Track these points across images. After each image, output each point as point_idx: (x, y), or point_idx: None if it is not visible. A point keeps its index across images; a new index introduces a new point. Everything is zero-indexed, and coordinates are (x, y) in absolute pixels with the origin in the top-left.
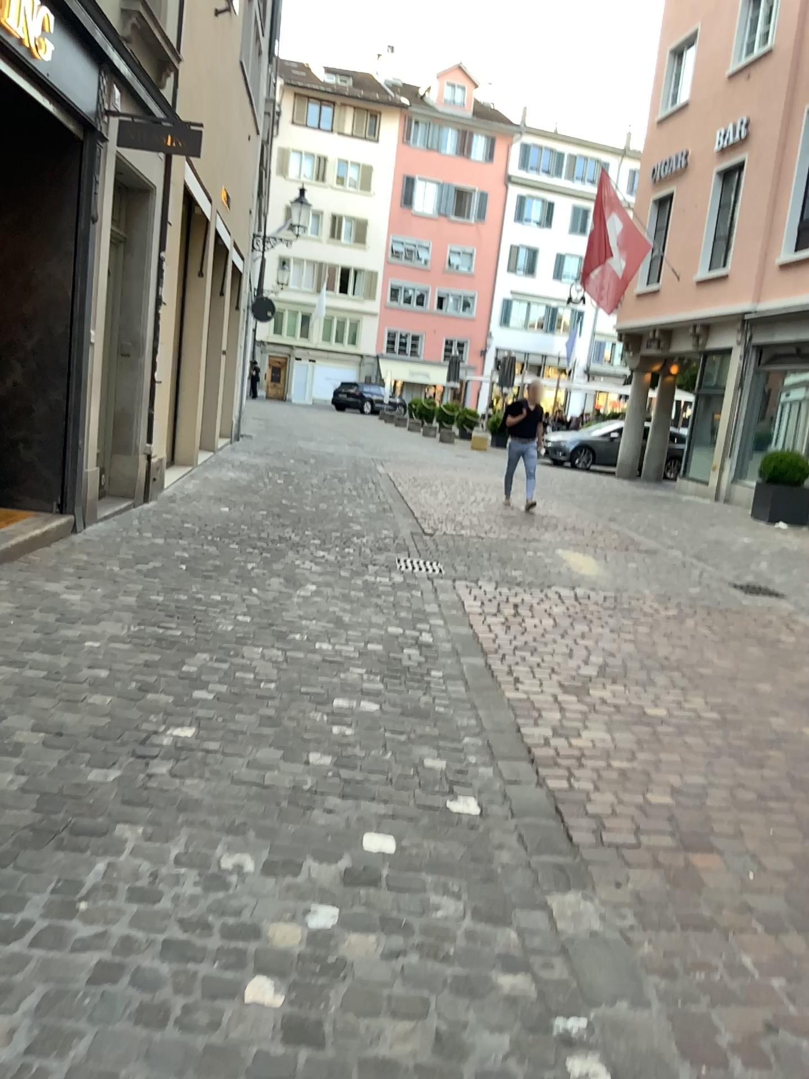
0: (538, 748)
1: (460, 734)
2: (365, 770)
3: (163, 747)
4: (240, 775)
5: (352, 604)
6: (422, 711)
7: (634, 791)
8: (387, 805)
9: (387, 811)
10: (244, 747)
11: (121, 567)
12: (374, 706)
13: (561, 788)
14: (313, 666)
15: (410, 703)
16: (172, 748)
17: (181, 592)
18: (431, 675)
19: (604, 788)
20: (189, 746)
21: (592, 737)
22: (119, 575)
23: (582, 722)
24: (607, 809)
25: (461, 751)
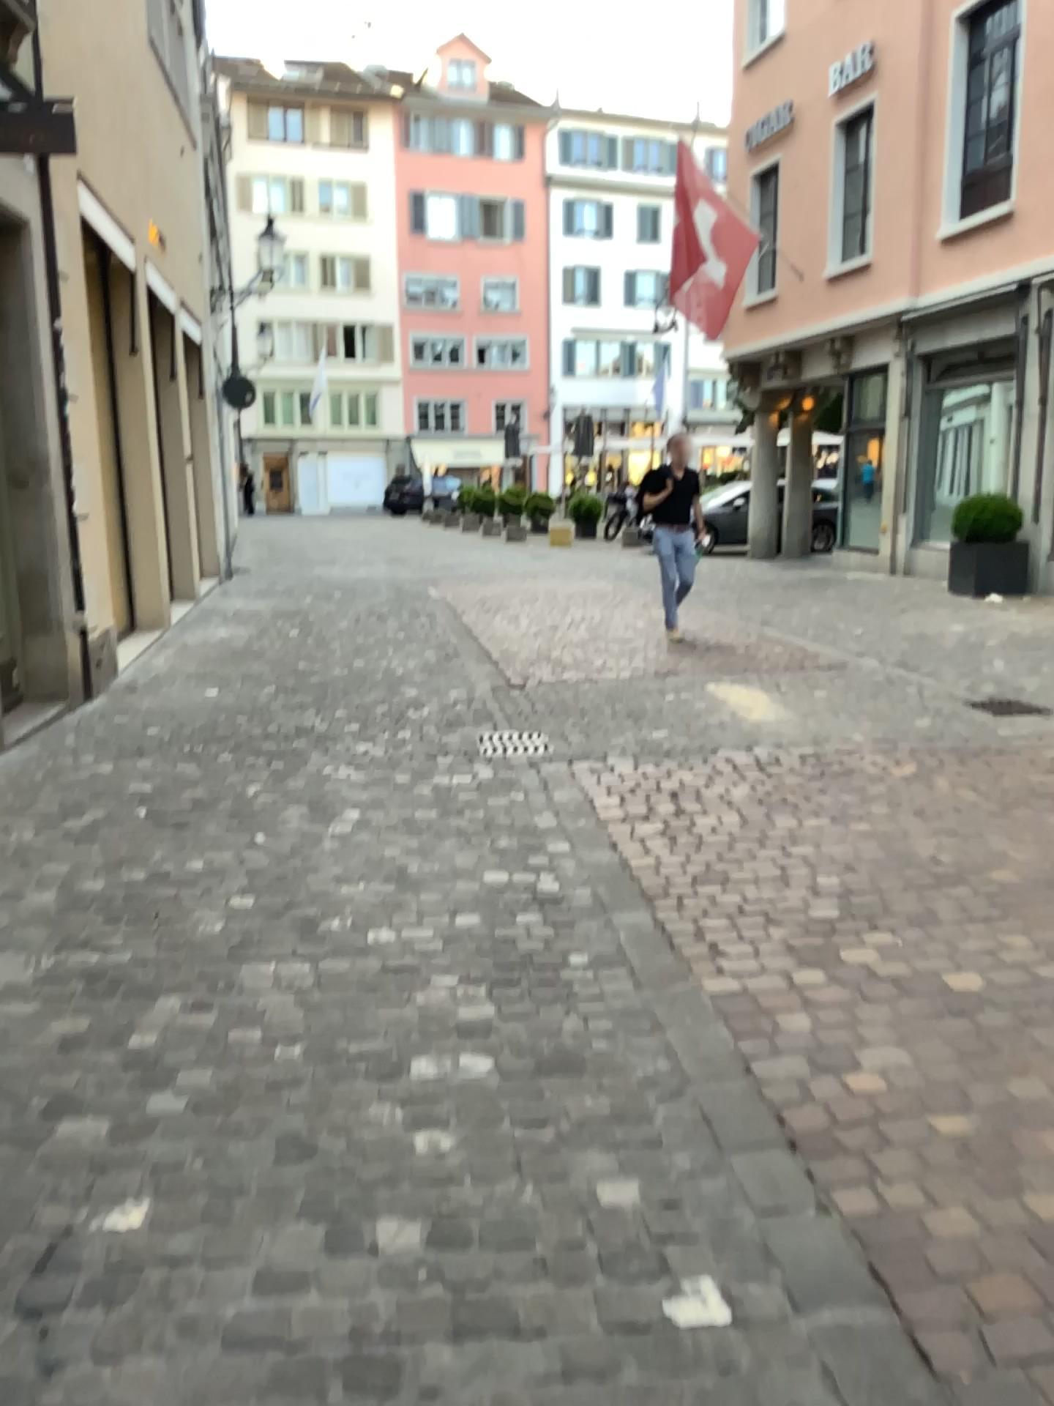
0: (793, 1107)
1: (648, 1102)
2: (490, 1245)
3: (77, 1282)
4: (239, 1327)
5: (420, 842)
6: (571, 1056)
7: (1001, 1192)
8: (548, 1341)
9: (551, 1366)
10: (246, 1239)
11: (35, 835)
12: (484, 1064)
13: (866, 1212)
14: (367, 991)
15: (547, 1041)
16: (96, 1280)
17: (132, 870)
18: (571, 967)
19: (944, 1197)
20: (133, 1265)
21: (879, 1061)
22: (29, 851)
23: (851, 1030)
24: (966, 1252)
25: (659, 1148)
